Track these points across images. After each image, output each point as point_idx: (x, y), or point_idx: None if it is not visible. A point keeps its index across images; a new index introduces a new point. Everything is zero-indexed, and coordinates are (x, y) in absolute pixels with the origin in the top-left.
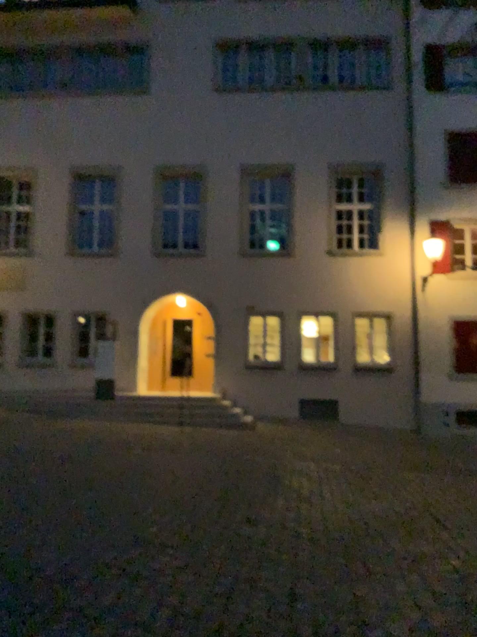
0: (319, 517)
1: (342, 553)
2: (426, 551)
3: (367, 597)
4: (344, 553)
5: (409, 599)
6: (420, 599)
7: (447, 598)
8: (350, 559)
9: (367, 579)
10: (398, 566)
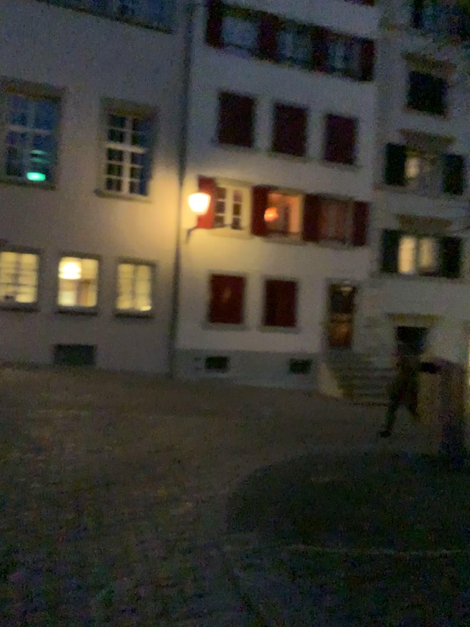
0: (53, 472)
1: (73, 512)
2: (162, 499)
3: (93, 560)
4: (75, 511)
5: (138, 554)
6: (150, 552)
7: (176, 547)
8: (81, 517)
9: (96, 538)
10: (131, 519)
